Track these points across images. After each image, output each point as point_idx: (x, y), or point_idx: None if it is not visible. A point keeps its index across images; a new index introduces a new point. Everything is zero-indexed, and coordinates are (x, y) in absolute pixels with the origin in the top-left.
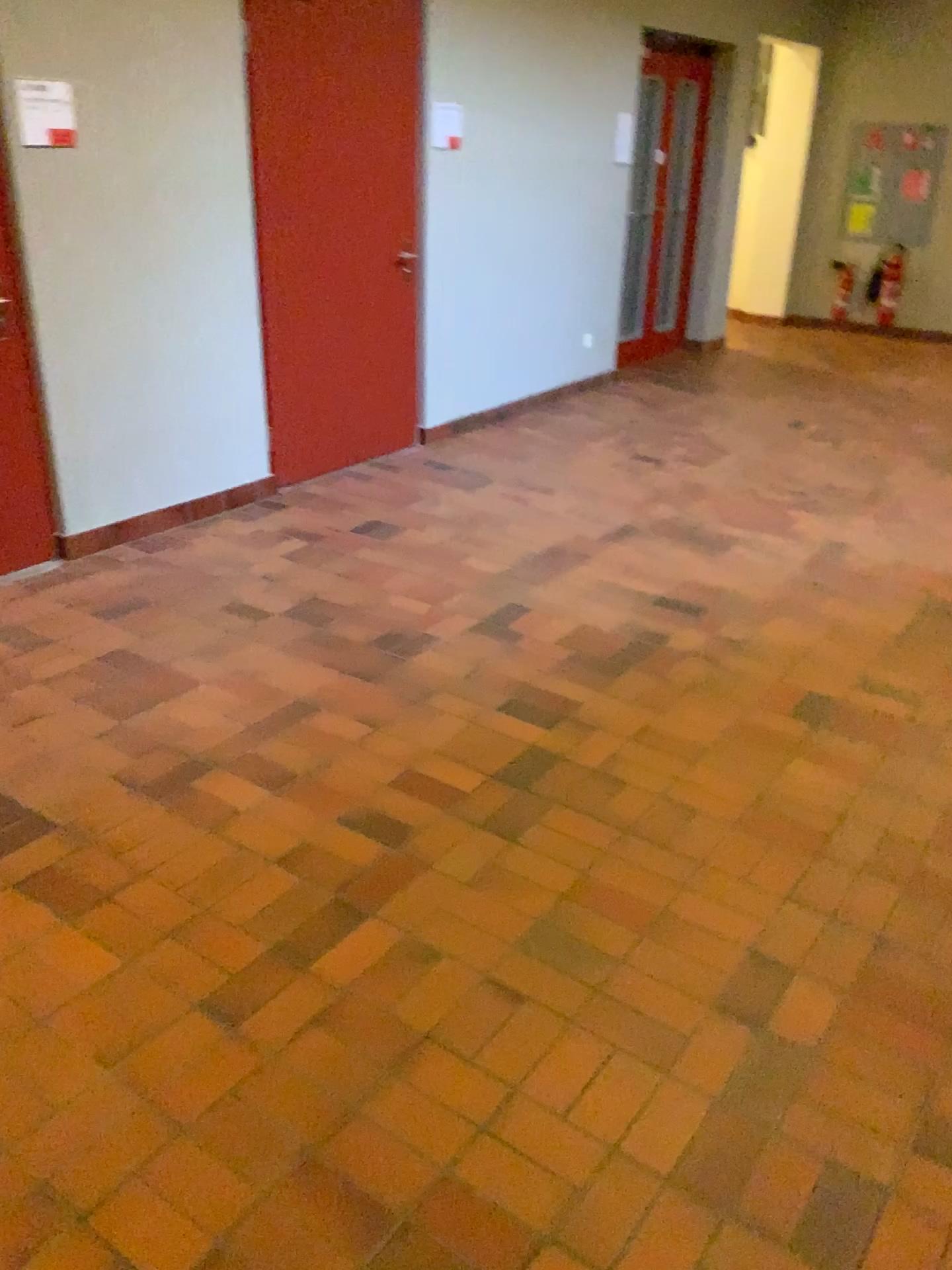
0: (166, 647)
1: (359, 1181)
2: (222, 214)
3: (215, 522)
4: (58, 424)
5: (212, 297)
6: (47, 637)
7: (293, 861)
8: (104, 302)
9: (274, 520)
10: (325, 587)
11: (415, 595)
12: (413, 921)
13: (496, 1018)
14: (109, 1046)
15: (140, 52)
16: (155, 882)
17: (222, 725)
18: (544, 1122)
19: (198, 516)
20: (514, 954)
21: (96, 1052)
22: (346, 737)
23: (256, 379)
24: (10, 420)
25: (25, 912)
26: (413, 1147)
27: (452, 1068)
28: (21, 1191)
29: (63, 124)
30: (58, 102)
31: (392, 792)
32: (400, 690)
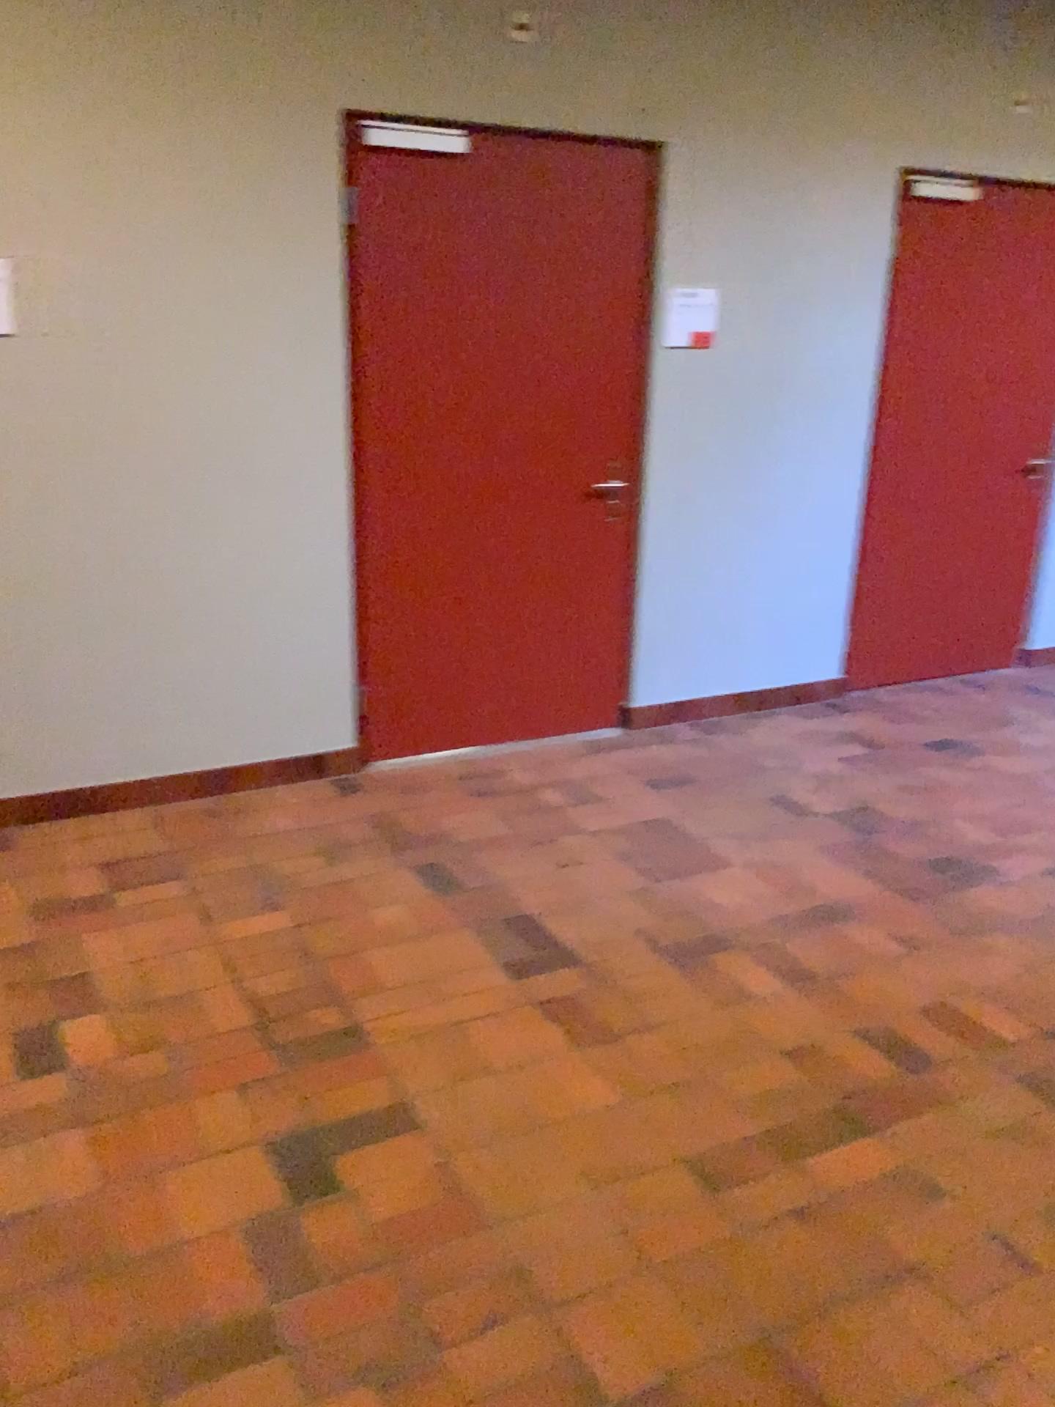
0: (707, 825)
1: (819, 1380)
2: (836, 411)
3: (775, 714)
4: (644, 598)
5: (811, 491)
6: (599, 795)
7: (801, 1056)
8: (706, 488)
9: (836, 722)
10: (881, 797)
11: (982, 823)
12: (921, 1151)
13: (1001, 1278)
14: (597, 1171)
15: (783, 259)
16: (662, 1038)
17: (750, 909)
18: (1039, 1403)
19: (758, 706)
20: (1034, 1219)
21: (585, 1171)
22: (879, 951)
23: (843, 576)
24: (603, 589)
25: (543, 1031)
26: (882, 1370)
27: (940, 1310)
28: (503, 1267)
29: (700, 325)
30: (700, 306)
31: (920, 1017)
32: (947, 917)
